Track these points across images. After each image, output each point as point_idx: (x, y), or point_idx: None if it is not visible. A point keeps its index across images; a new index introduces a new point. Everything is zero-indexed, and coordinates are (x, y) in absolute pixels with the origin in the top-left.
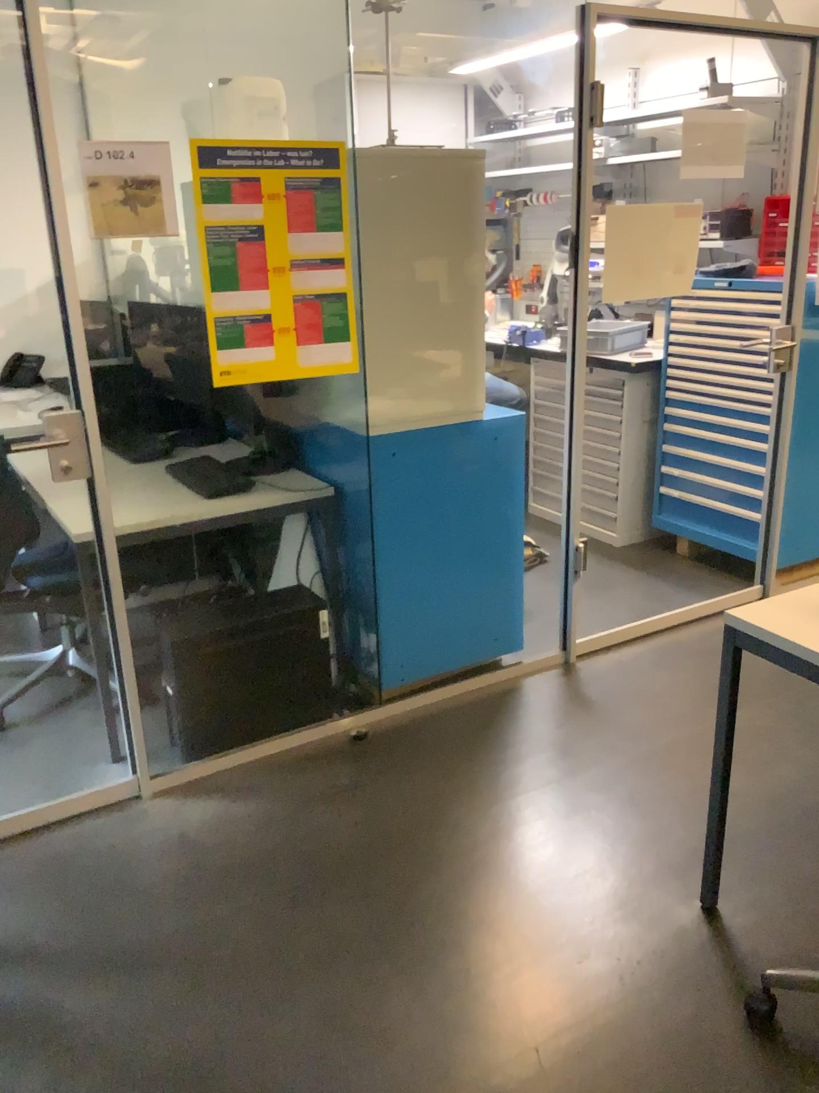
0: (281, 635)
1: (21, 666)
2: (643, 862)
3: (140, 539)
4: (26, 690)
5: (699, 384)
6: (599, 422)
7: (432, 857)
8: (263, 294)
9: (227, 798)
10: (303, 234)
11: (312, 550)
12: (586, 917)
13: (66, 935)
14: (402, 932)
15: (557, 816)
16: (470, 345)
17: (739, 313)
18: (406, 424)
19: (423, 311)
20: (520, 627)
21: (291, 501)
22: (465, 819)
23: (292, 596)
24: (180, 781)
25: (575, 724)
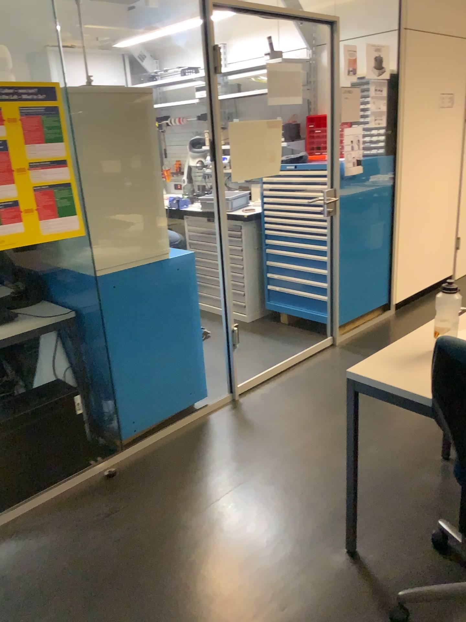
0: (49, 417)
1: None
2: (307, 529)
3: None
4: None
5: (284, 224)
6: (229, 251)
7: (173, 555)
8: (11, 188)
9: (23, 539)
10: (35, 145)
11: (63, 354)
12: (280, 577)
13: None
14: (163, 618)
15: (248, 508)
16: (155, 212)
17: (303, 182)
18: (119, 266)
19: (123, 192)
20: (202, 384)
21: (46, 325)
22: (191, 522)
23: (54, 389)
24: None
25: (245, 441)
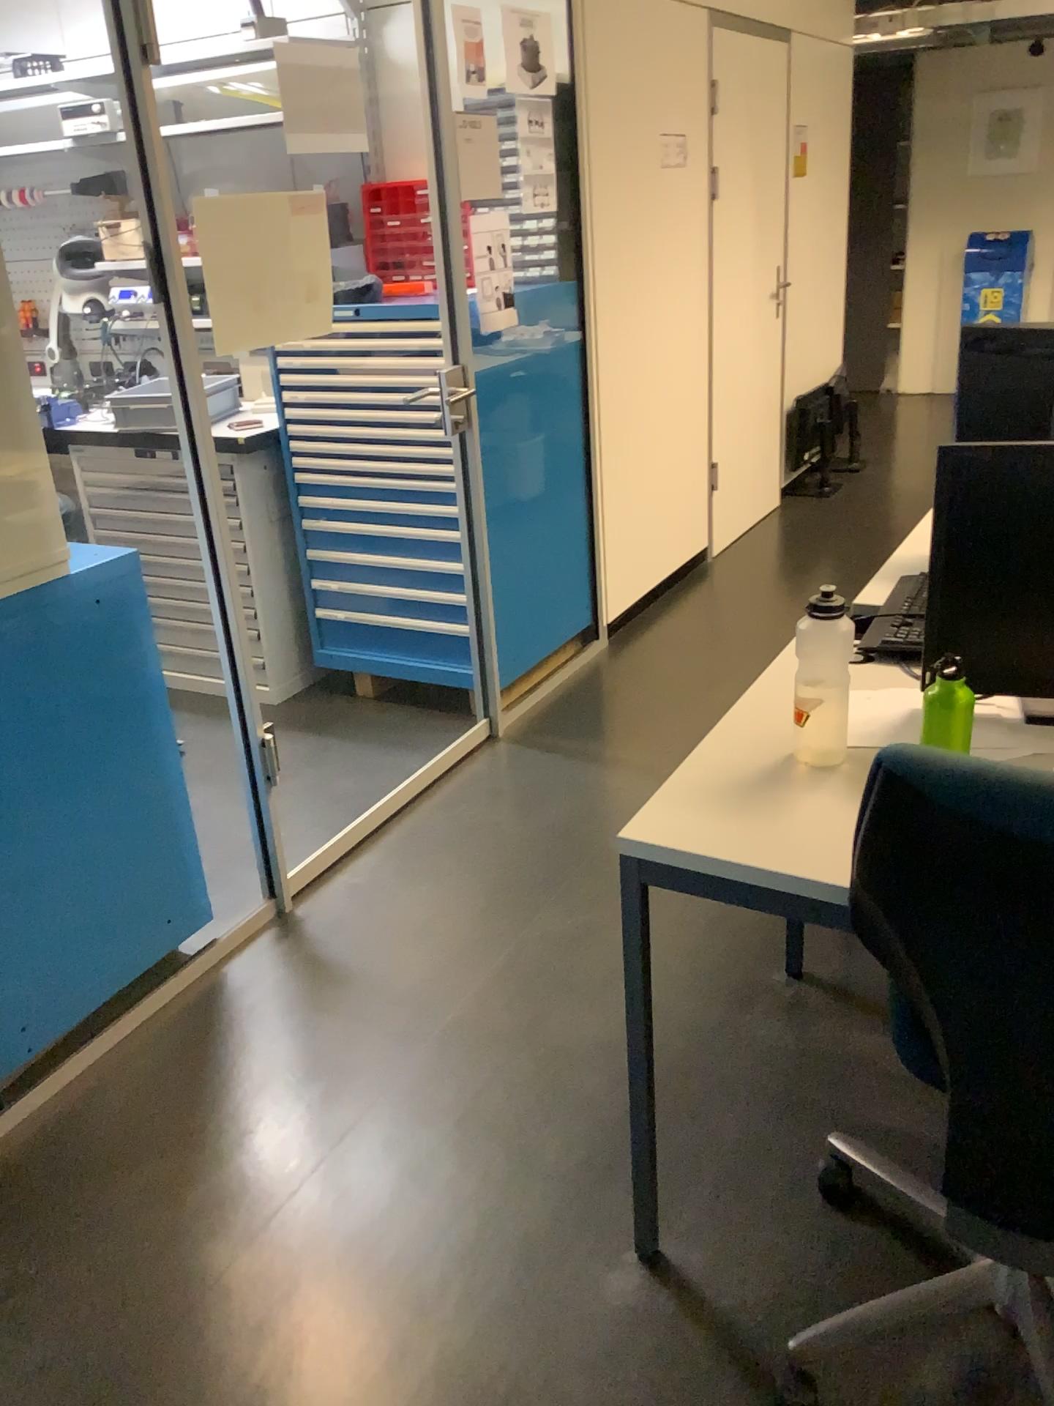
0: None
1: None
2: (531, 1223)
3: None
4: None
5: (342, 456)
6: None
7: (200, 1378)
8: None
9: None
10: None
11: None
12: (493, 1369)
13: None
14: None
15: (373, 1198)
16: (14, 452)
17: (379, 351)
18: None
19: None
20: (193, 886)
21: None
22: (230, 1273)
23: None
24: None
25: (330, 1017)
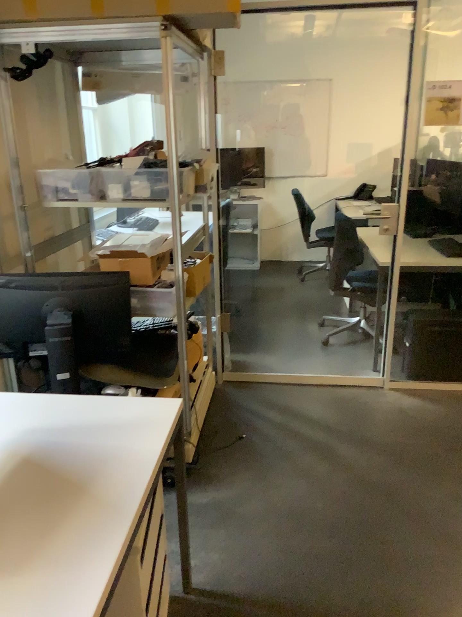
0: None
1: (340, 321)
2: None
3: (410, 269)
4: (341, 332)
5: None
6: None
7: None
8: None
9: (425, 398)
10: None
11: None
12: None
13: (344, 424)
14: None
15: None
16: None
17: None
18: None
19: None
20: None
21: None
22: None
23: None
24: (404, 385)
25: None
